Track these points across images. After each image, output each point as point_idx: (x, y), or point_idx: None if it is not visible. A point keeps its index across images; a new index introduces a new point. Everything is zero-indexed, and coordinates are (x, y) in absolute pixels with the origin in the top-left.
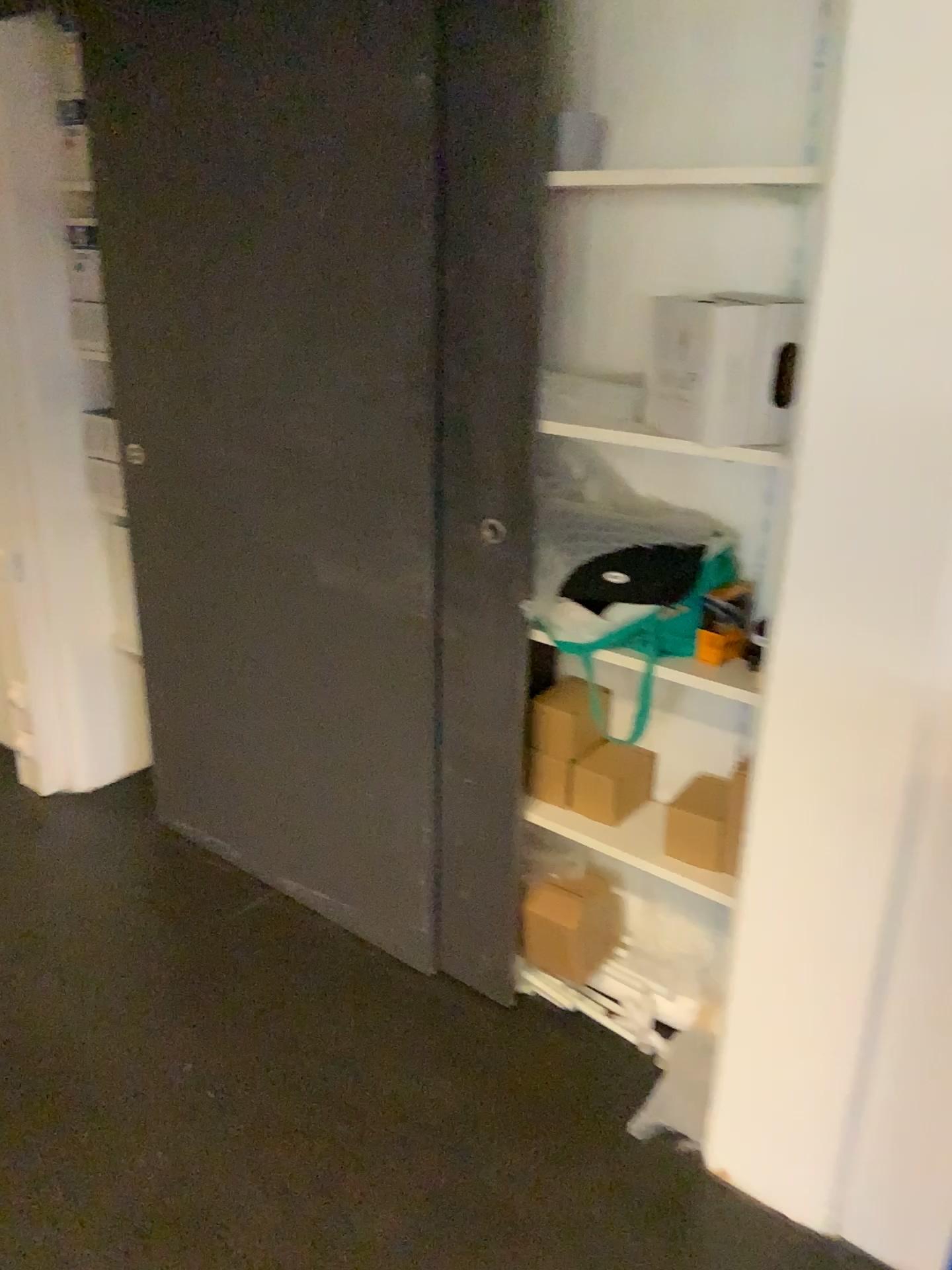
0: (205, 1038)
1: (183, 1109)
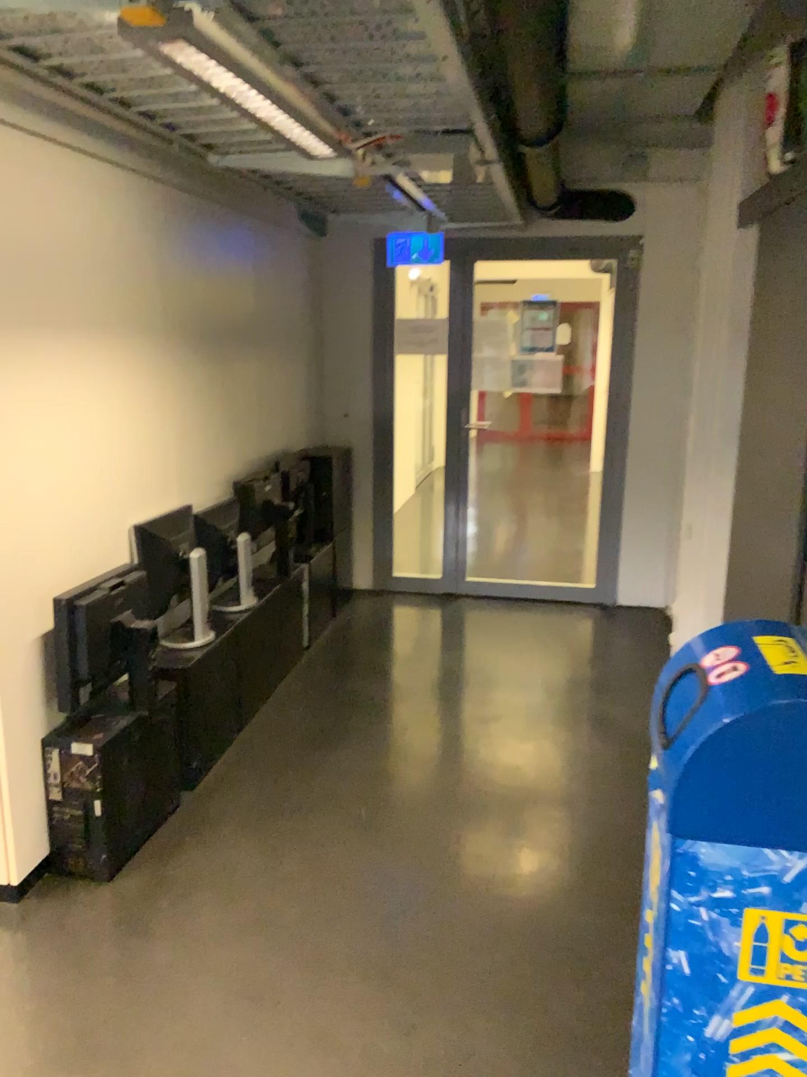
0: (618, 781)
1: (578, 795)
